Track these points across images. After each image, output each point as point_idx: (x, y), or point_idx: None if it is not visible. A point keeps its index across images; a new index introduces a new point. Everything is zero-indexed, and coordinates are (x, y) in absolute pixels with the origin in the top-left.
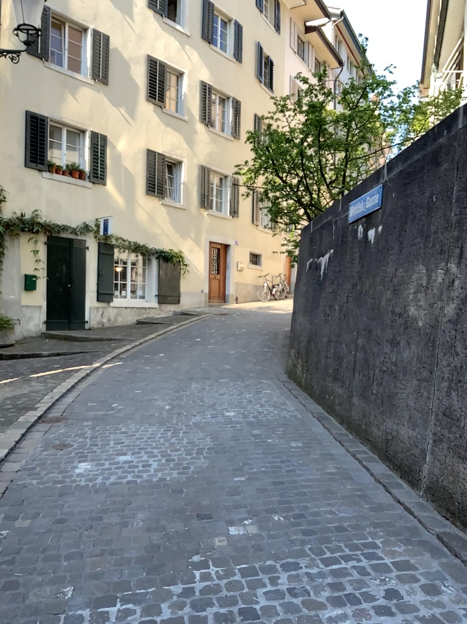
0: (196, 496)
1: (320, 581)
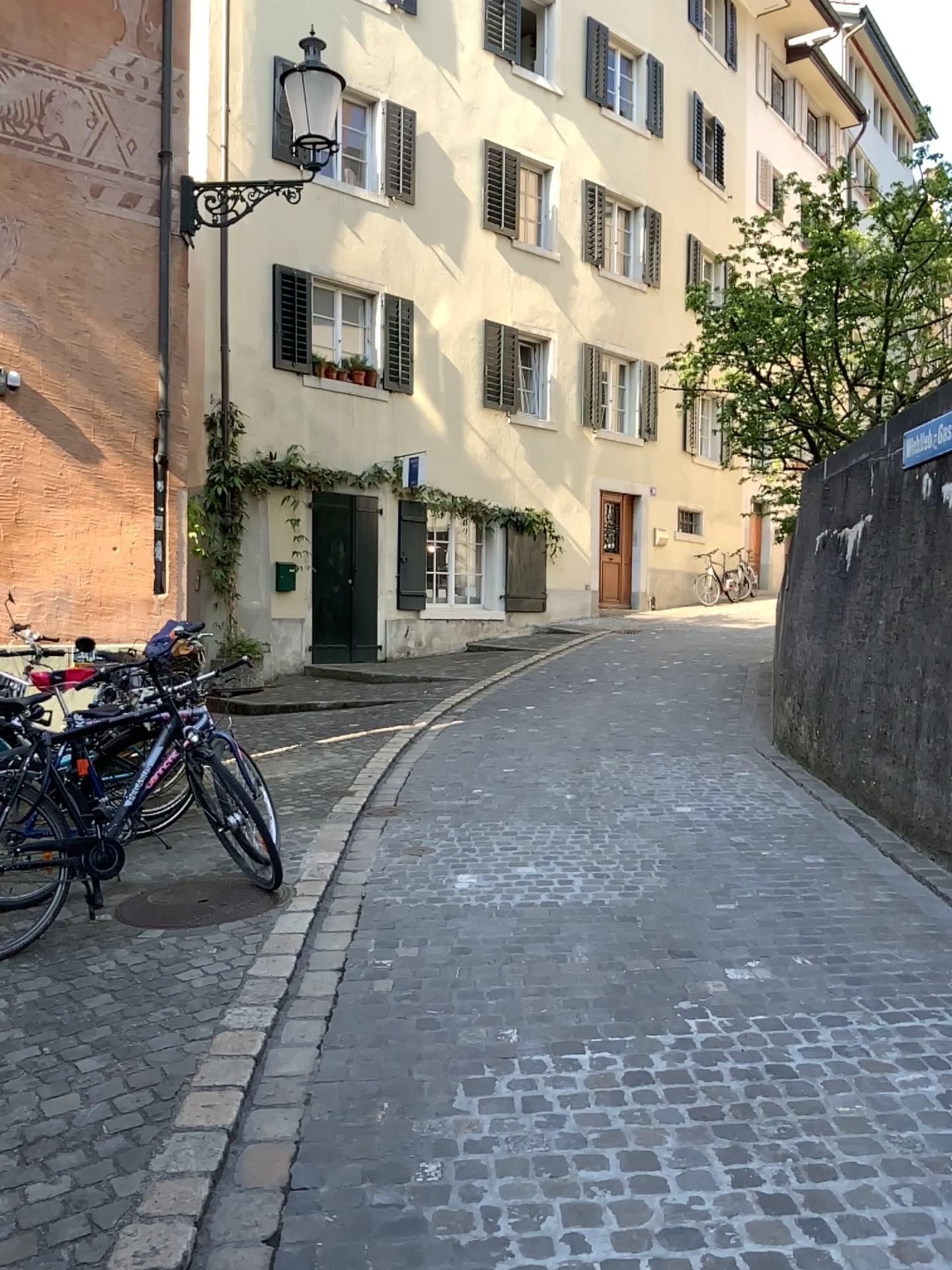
0: (662, 926)
1: (883, 1038)
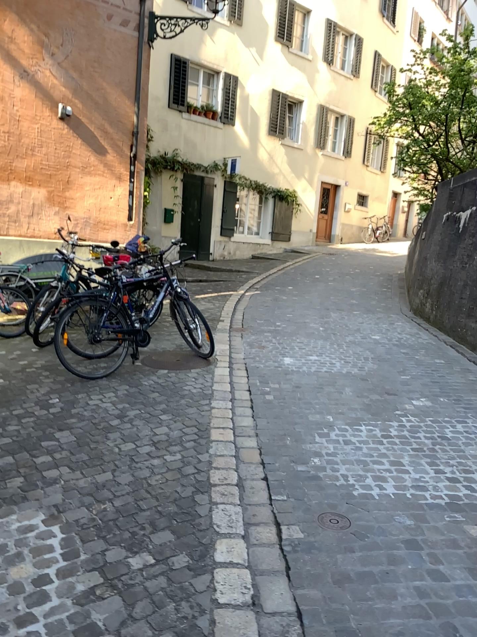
0: (381, 382)
1: None
